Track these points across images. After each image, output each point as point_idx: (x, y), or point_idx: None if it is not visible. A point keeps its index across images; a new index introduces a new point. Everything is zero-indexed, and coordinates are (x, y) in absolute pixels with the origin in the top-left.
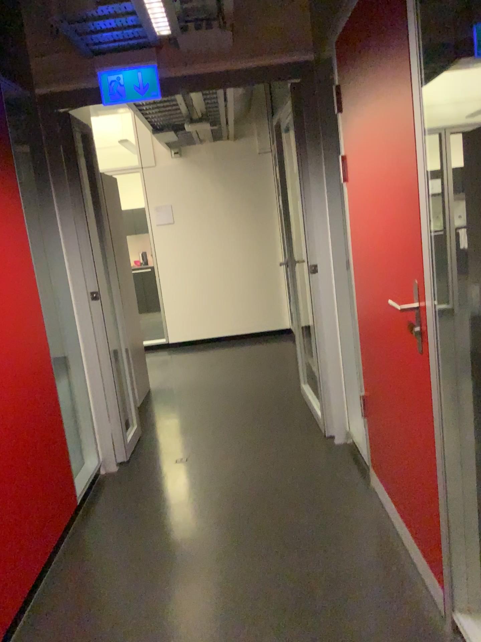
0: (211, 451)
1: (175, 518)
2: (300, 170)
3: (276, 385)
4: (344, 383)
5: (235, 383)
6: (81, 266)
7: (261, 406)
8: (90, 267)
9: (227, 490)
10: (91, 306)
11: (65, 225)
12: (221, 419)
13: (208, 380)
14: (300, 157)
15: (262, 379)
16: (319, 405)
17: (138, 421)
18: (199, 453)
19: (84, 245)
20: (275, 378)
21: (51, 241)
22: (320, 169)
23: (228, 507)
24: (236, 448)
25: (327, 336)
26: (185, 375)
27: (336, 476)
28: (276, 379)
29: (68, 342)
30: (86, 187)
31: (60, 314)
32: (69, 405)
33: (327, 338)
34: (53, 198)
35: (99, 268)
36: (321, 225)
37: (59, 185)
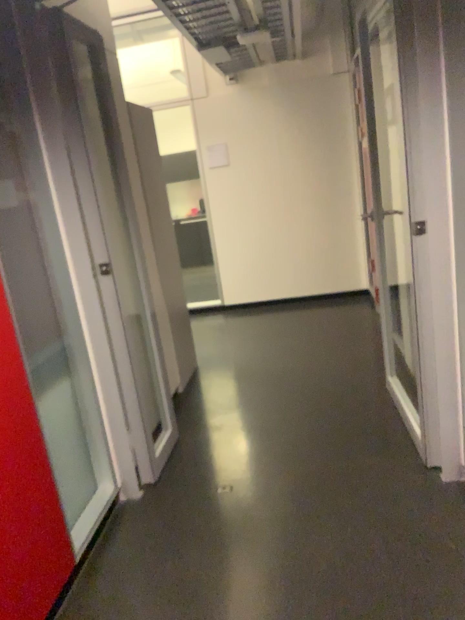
0: (265, 475)
1: (204, 607)
2: (401, 74)
3: (352, 370)
4: (462, 400)
5: (300, 363)
6: (82, 228)
7: (333, 403)
8: (99, 228)
9: (283, 556)
10: (99, 283)
11: (57, 171)
12: (280, 421)
13: (267, 357)
14: (402, 53)
15: (334, 360)
16: (416, 418)
17: (177, 417)
18: (249, 478)
19: (87, 199)
20: (350, 359)
21: (35, 195)
22: (435, 69)
23: (283, 595)
24: (298, 474)
25: (435, 329)
26: (241, 349)
27: (450, 547)
28: (352, 361)
29: (68, 334)
30: (91, 116)
31: (54, 297)
32: (72, 417)
33: (435, 331)
34: (37, 133)
35: (113, 228)
36: (434, 159)
37: (45, 113)
